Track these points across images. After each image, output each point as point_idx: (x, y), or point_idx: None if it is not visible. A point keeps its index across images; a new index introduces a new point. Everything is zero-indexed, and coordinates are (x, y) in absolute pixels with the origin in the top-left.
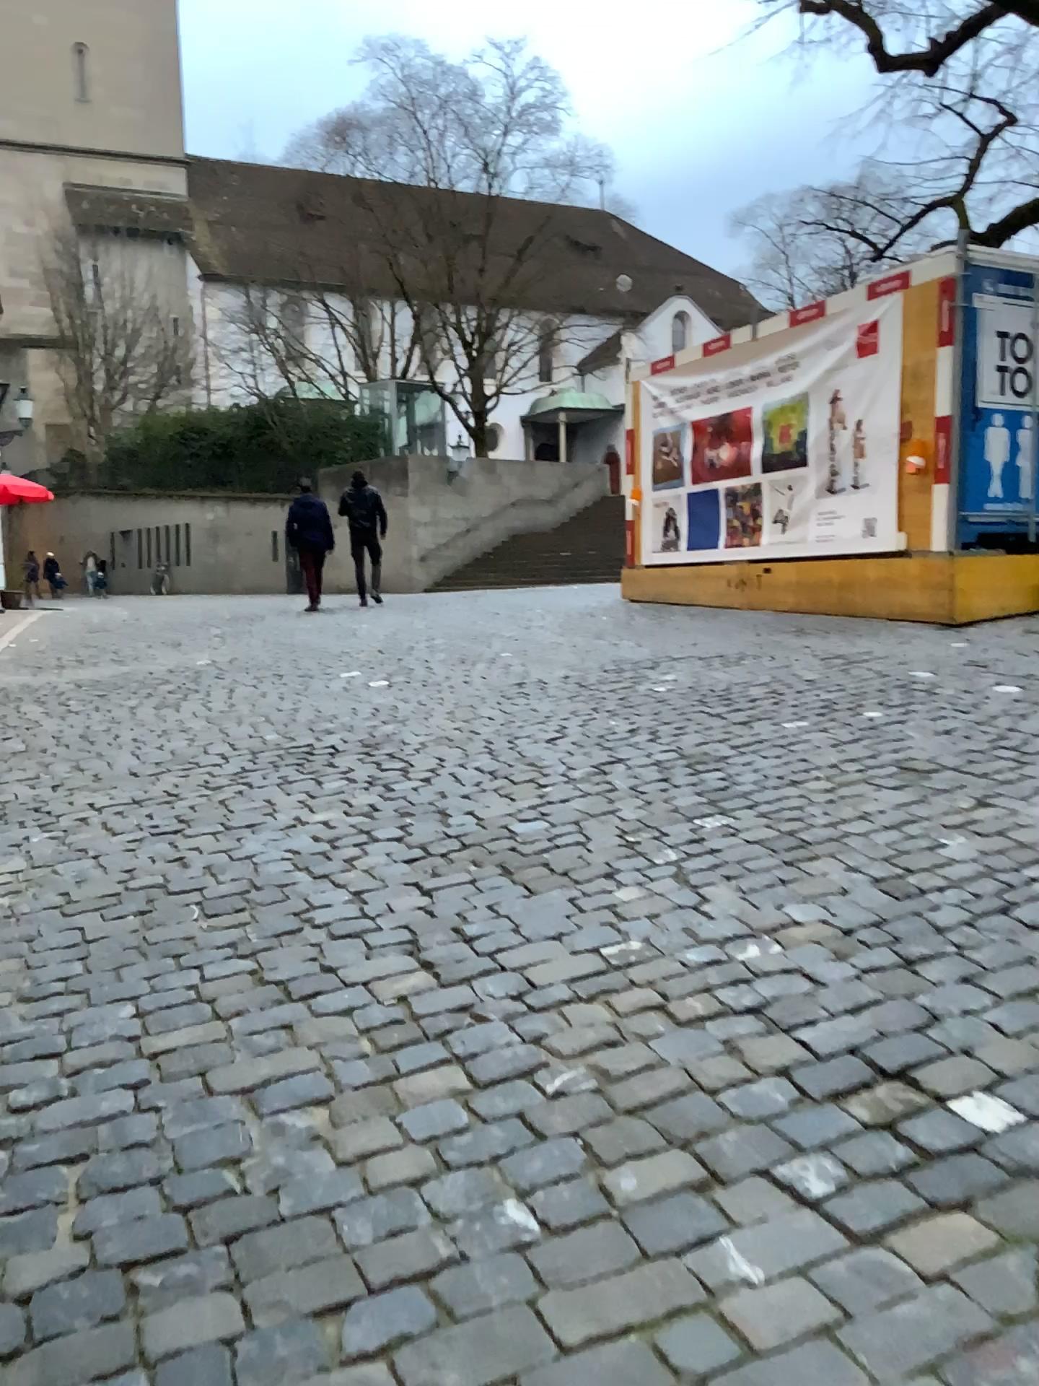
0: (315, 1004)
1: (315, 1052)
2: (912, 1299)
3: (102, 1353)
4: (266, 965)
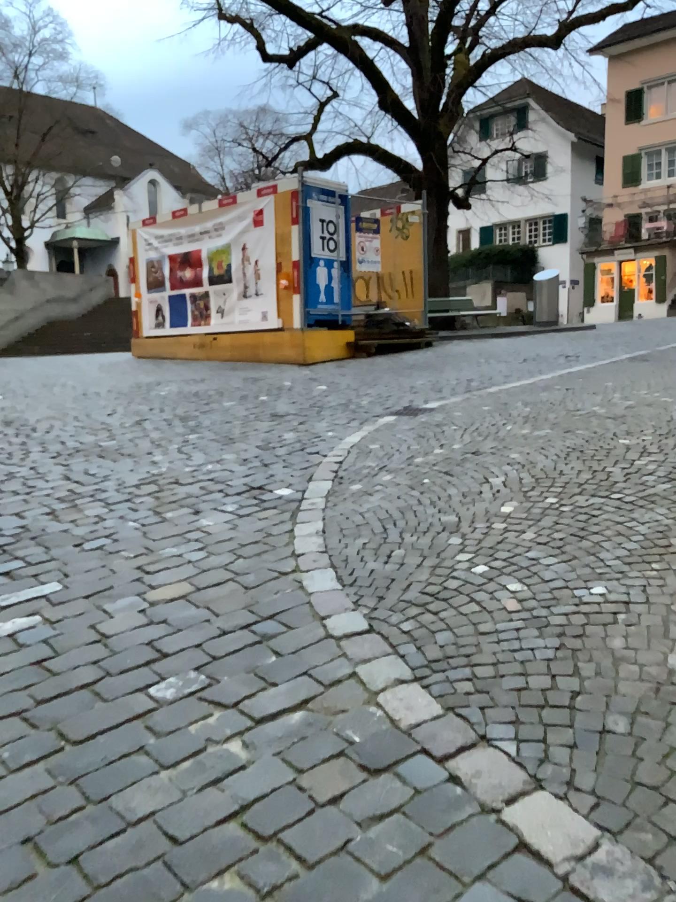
0: (33, 492)
1: (41, 502)
2: (255, 521)
3: (5, 555)
4: (4, 486)
